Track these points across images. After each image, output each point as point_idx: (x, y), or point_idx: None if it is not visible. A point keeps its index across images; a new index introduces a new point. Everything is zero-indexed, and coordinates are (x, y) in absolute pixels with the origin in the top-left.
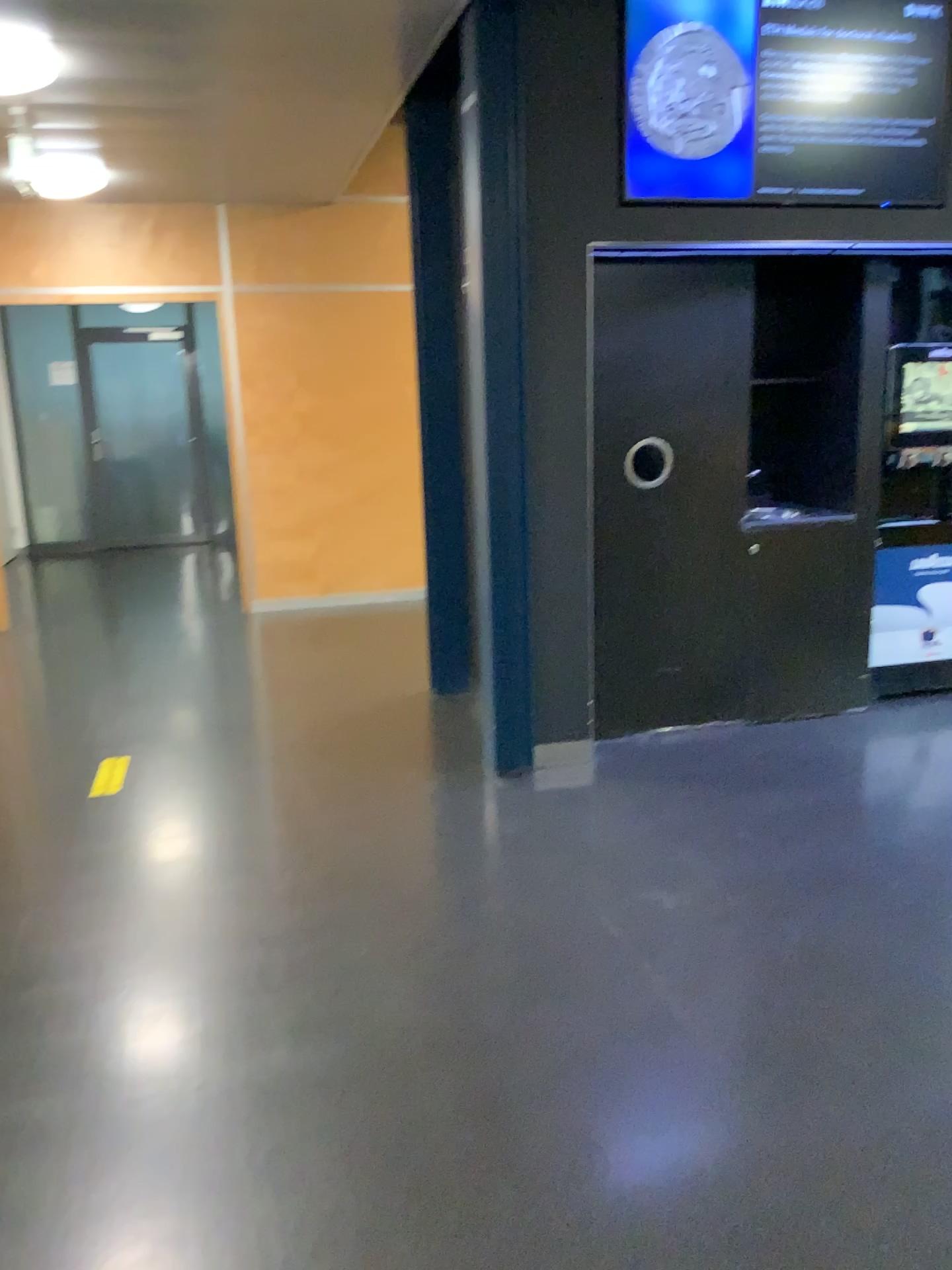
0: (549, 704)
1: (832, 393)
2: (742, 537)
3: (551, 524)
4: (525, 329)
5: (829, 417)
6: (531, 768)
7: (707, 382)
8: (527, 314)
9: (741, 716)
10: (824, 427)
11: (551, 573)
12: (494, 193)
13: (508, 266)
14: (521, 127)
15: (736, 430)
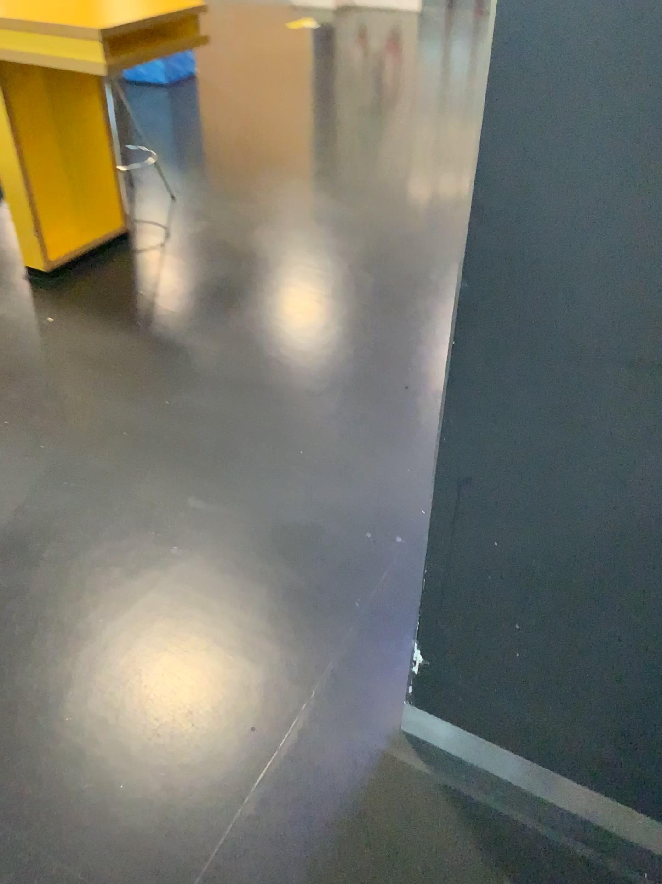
0: None
1: None
2: None
3: None
4: None
5: None
6: None
7: None
8: None
9: None
10: None
11: None
12: None
13: None
14: None
15: None
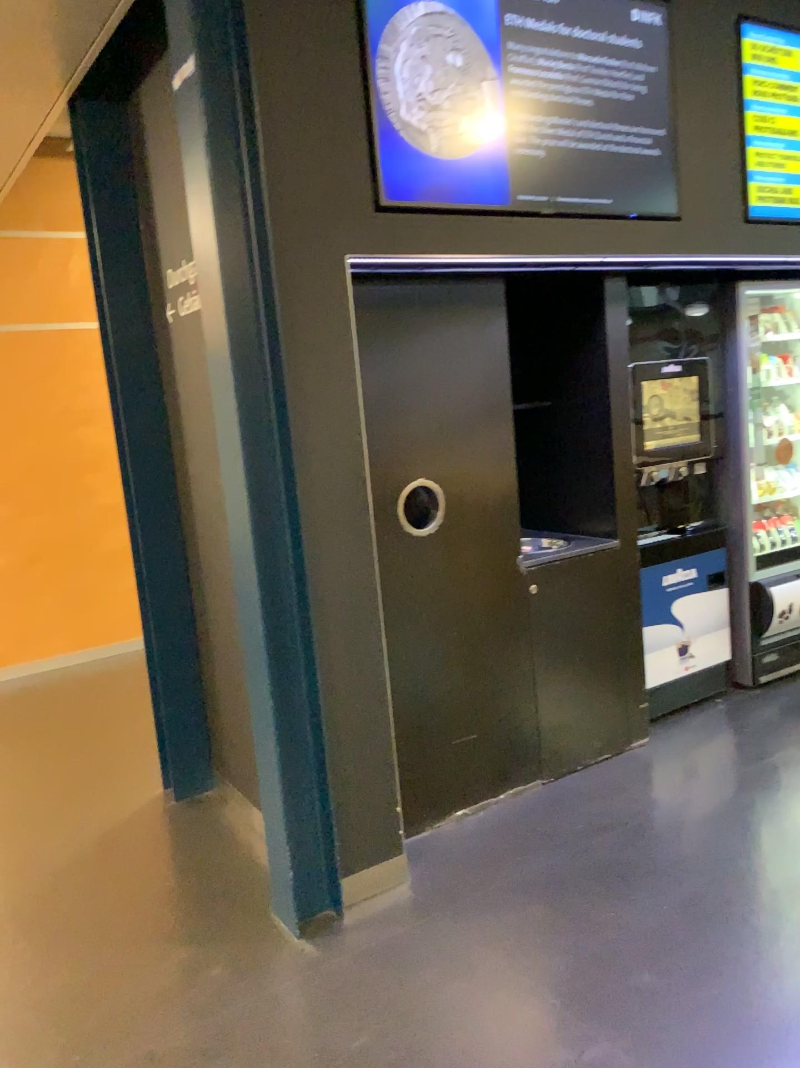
0: (348, 818)
1: (575, 412)
2: (521, 576)
3: (332, 597)
4: (283, 359)
5: (577, 437)
6: (338, 907)
7: (472, 410)
8: (283, 340)
9: (536, 772)
10: (572, 448)
11: (338, 657)
12: (232, 187)
13: (256, 279)
14: (255, 107)
15: (505, 461)
